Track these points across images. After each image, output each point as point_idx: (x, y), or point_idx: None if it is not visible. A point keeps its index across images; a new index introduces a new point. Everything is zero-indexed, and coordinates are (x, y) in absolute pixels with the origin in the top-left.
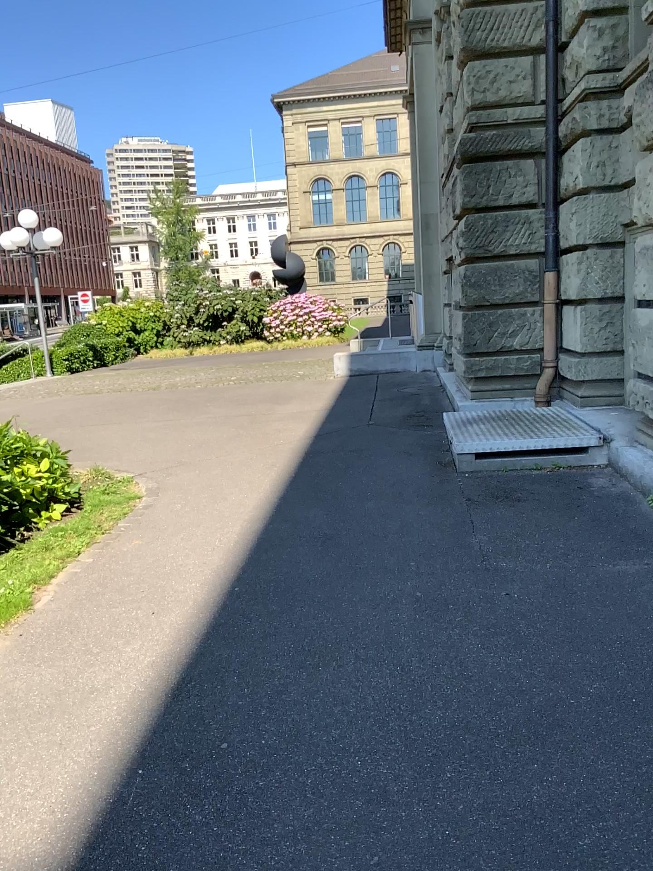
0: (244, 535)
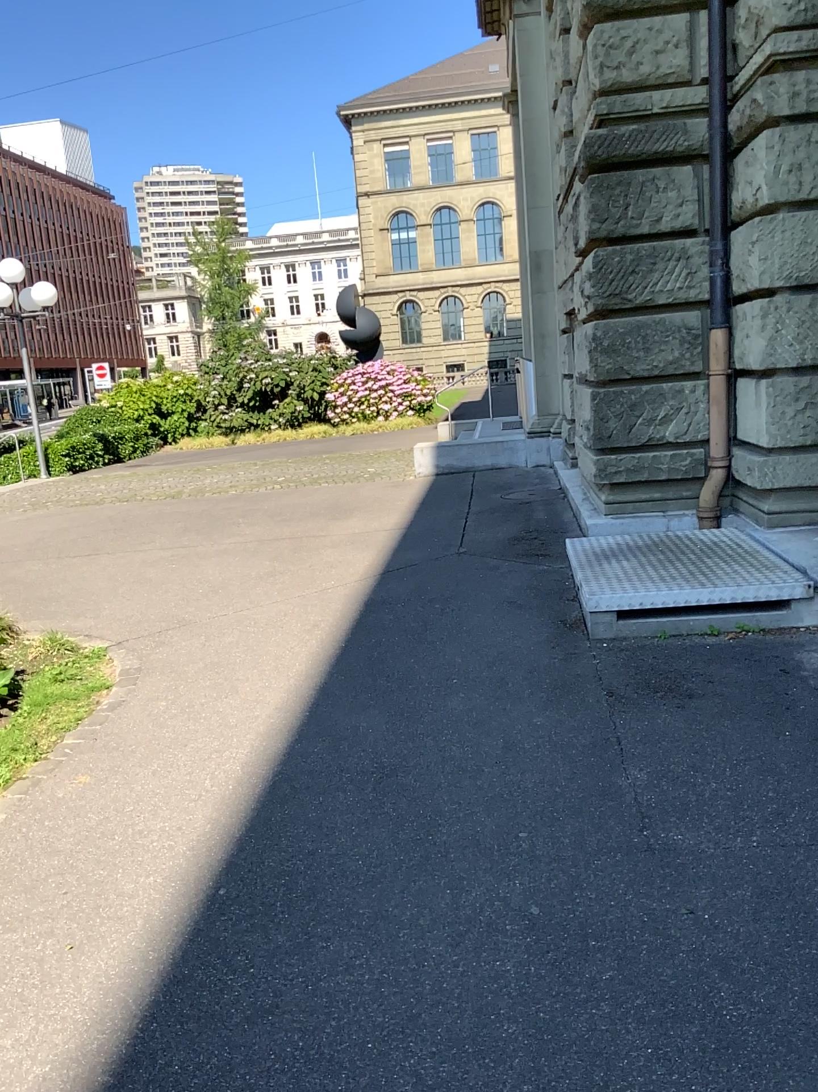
0: (249, 772)
